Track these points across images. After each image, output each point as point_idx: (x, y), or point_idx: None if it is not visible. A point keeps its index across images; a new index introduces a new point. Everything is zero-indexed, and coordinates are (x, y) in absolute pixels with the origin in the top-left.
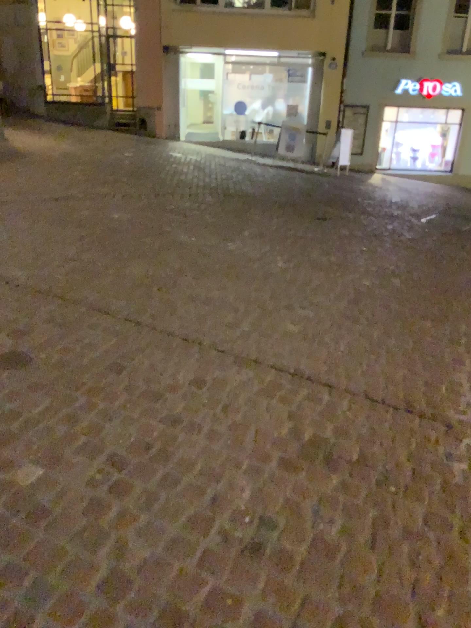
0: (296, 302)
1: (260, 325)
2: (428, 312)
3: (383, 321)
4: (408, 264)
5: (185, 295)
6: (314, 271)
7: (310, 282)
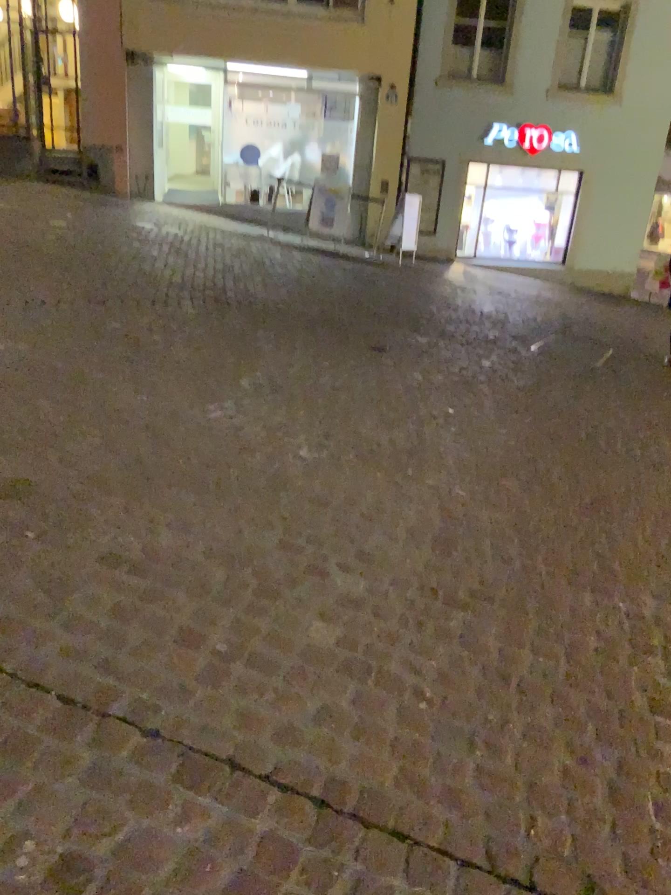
0: (331, 561)
1: (252, 638)
2: (583, 568)
3: (504, 601)
4: (530, 445)
5: (95, 556)
6: (368, 470)
7: (360, 501)
